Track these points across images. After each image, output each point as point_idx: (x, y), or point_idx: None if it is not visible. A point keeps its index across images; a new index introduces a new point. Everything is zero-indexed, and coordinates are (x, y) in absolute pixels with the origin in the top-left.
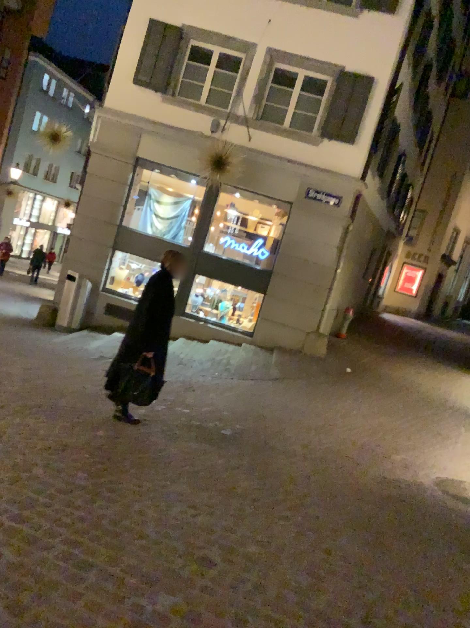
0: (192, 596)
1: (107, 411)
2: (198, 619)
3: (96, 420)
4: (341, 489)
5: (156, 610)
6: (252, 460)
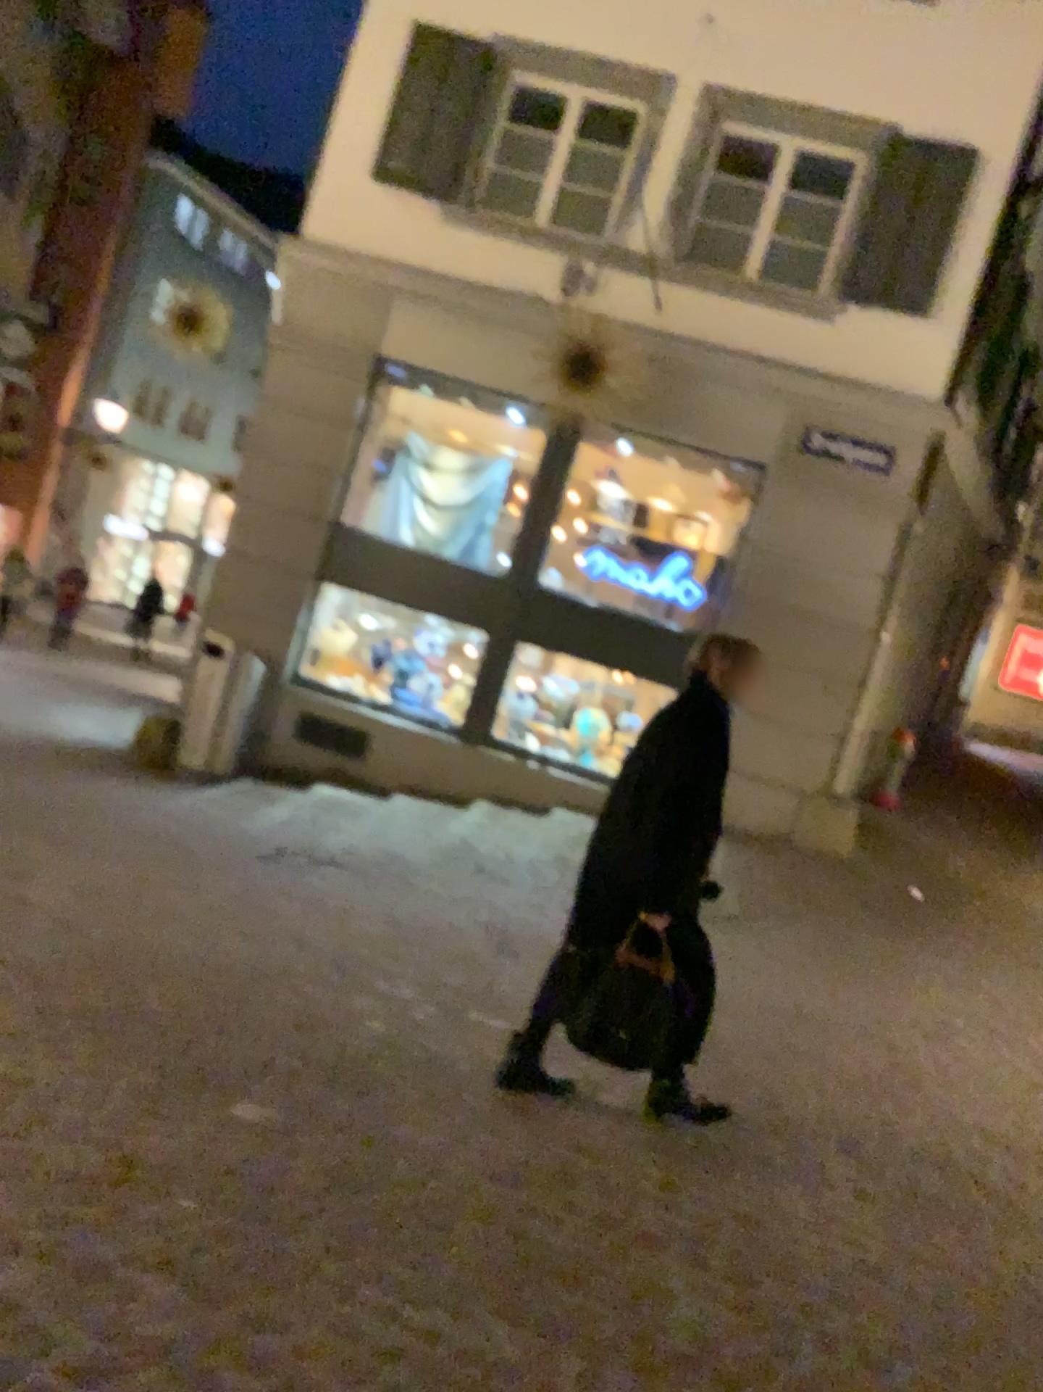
0: None
1: (269, 1032)
2: None
3: (230, 1069)
4: (996, 1330)
5: None
6: (698, 1212)
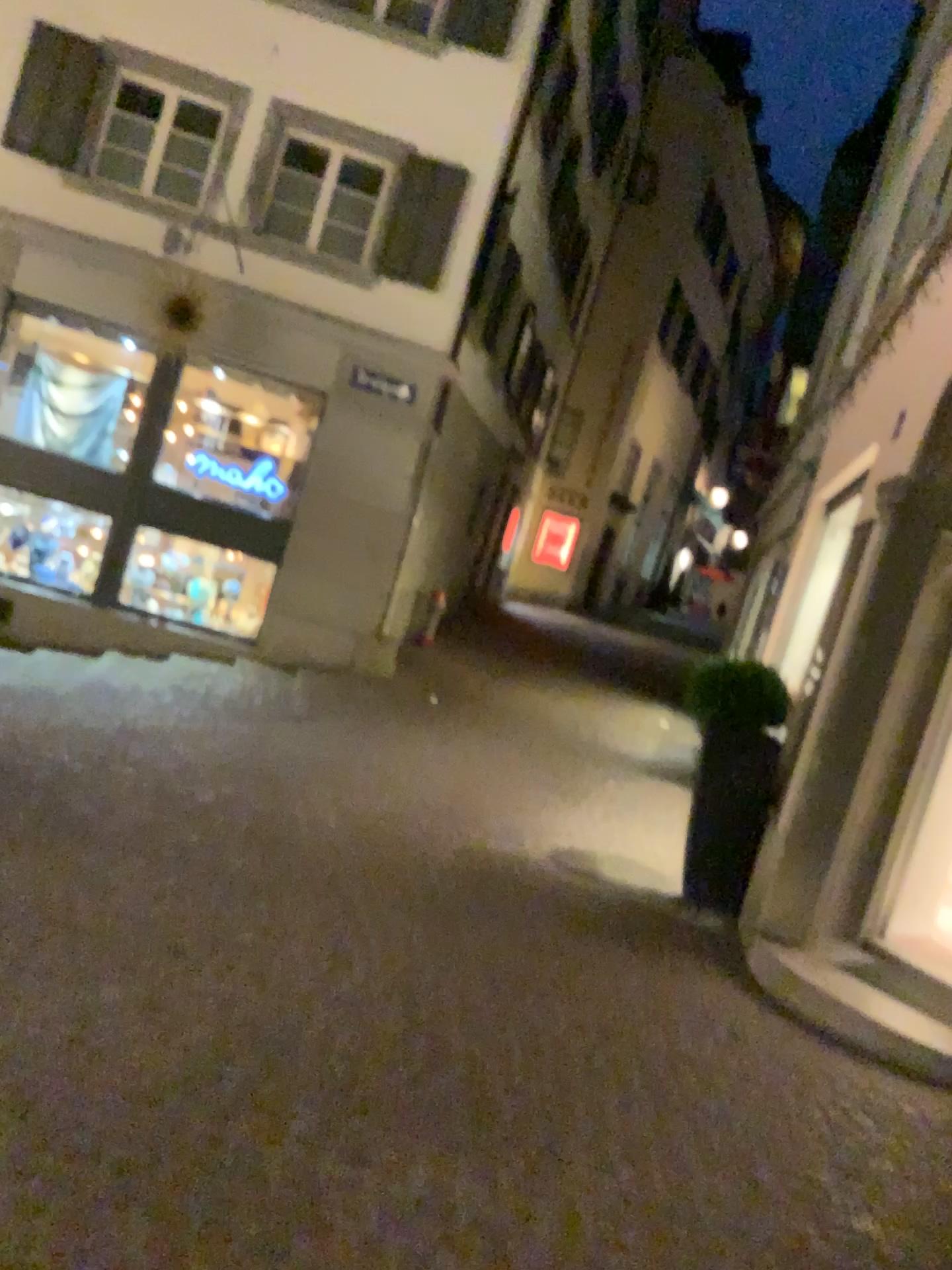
0: (157, 979)
1: None
2: (166, 1000)
3: None
4: (395, 864)
5: (105, 994)
6: (249, 831)
